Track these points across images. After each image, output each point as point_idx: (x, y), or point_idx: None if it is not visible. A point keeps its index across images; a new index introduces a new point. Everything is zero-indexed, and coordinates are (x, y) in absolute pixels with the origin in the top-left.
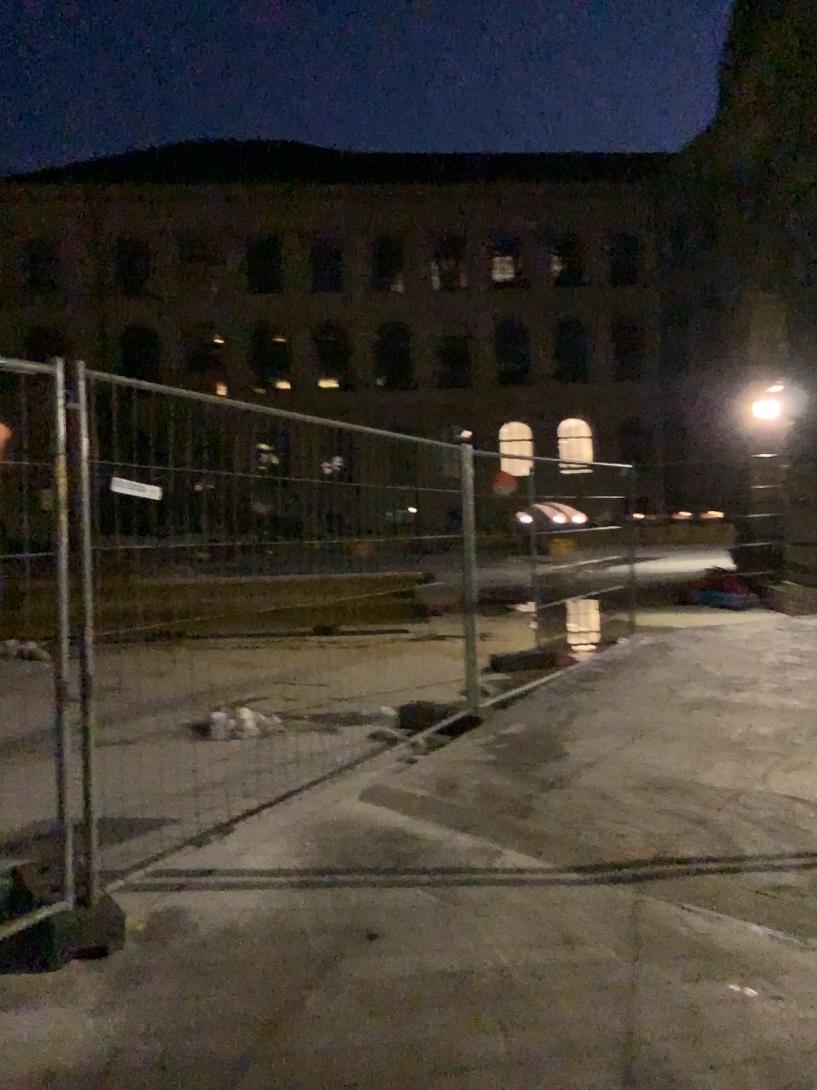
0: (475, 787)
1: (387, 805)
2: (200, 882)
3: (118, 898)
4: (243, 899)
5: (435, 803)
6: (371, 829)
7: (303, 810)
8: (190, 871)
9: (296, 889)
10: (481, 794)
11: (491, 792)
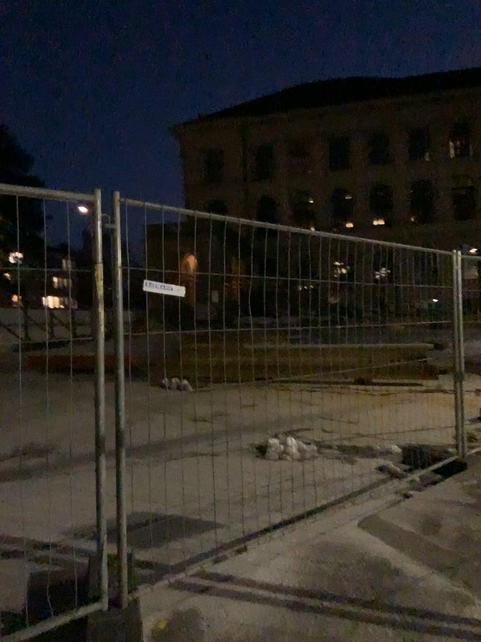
0: (455, 524)
1: (380, 532)
2: (222, 586)
3: (160, 591)
4: (248, 610)
5: (420, 536)
6: (364, 554)
7: (314, 529)
8: (218, 574)
9: (292, 606)
10: (460, 532)
11: (468, 532)
